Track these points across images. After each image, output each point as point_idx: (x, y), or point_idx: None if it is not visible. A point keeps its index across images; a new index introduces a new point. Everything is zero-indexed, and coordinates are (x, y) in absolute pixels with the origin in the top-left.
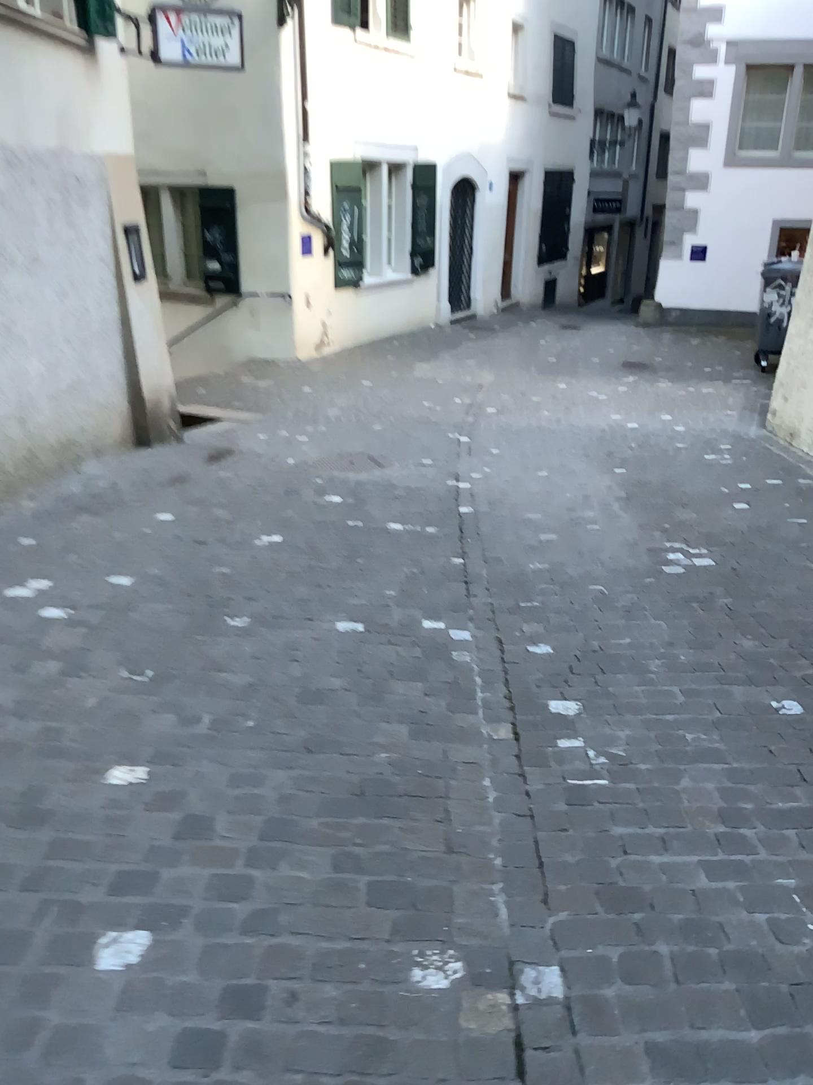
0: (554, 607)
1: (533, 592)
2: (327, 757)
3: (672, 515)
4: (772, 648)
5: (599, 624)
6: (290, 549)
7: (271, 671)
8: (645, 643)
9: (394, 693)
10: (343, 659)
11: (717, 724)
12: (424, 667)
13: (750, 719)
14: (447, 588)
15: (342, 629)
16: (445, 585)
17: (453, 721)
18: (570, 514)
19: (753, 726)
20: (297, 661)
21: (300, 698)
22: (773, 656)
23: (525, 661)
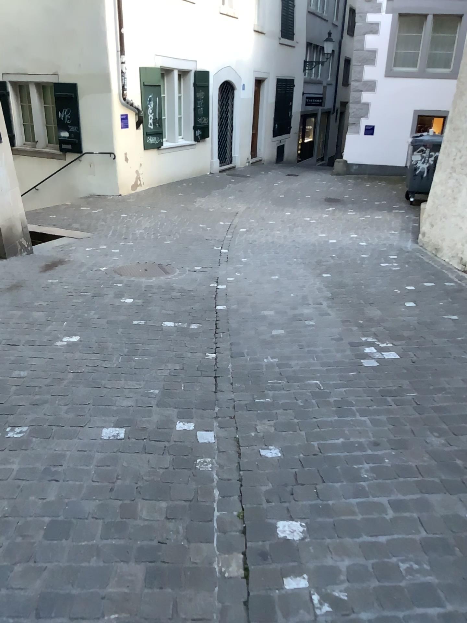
0: (281, 405)
1: (265, 389)
2: (55, 621)
3: (365, 315)
4: (455, 446)
5: (317, 424)
6: (82, 351)
7: (30, 495)
8: (354, 445)
9: (138, 516)
10: (100, 473)
11: (426, 552)
12: (170, 480)
13: (452, 541)
14: (199, 386)
15: (106, 436)
16: (197, 384)
17: (187, 555)
18: (293, 315)
19: (458, 551)
20: (57, 480)
21: (49, 529)
22: (459, 459)
23: (257, 470)
